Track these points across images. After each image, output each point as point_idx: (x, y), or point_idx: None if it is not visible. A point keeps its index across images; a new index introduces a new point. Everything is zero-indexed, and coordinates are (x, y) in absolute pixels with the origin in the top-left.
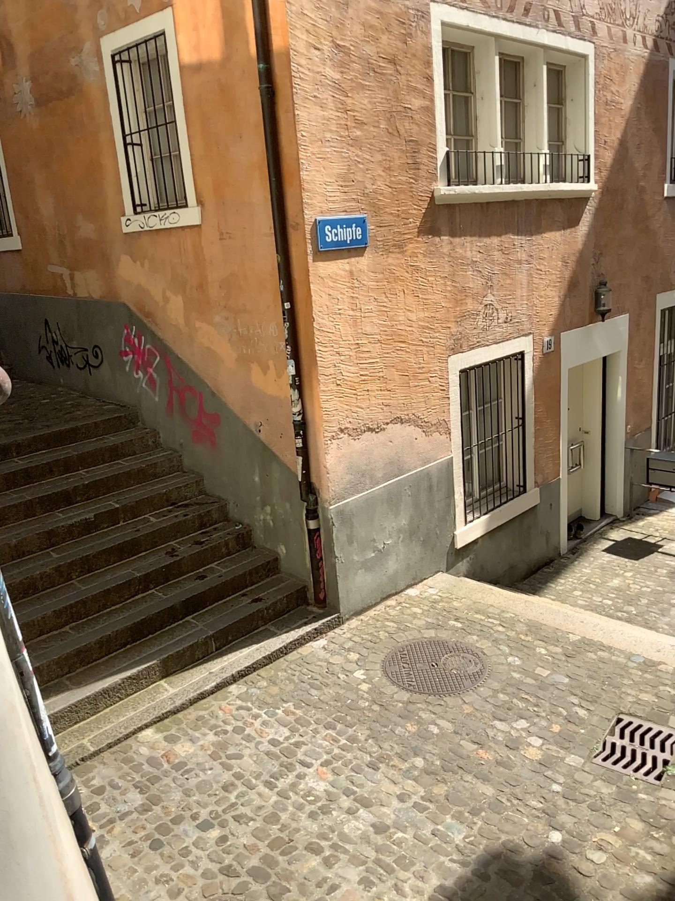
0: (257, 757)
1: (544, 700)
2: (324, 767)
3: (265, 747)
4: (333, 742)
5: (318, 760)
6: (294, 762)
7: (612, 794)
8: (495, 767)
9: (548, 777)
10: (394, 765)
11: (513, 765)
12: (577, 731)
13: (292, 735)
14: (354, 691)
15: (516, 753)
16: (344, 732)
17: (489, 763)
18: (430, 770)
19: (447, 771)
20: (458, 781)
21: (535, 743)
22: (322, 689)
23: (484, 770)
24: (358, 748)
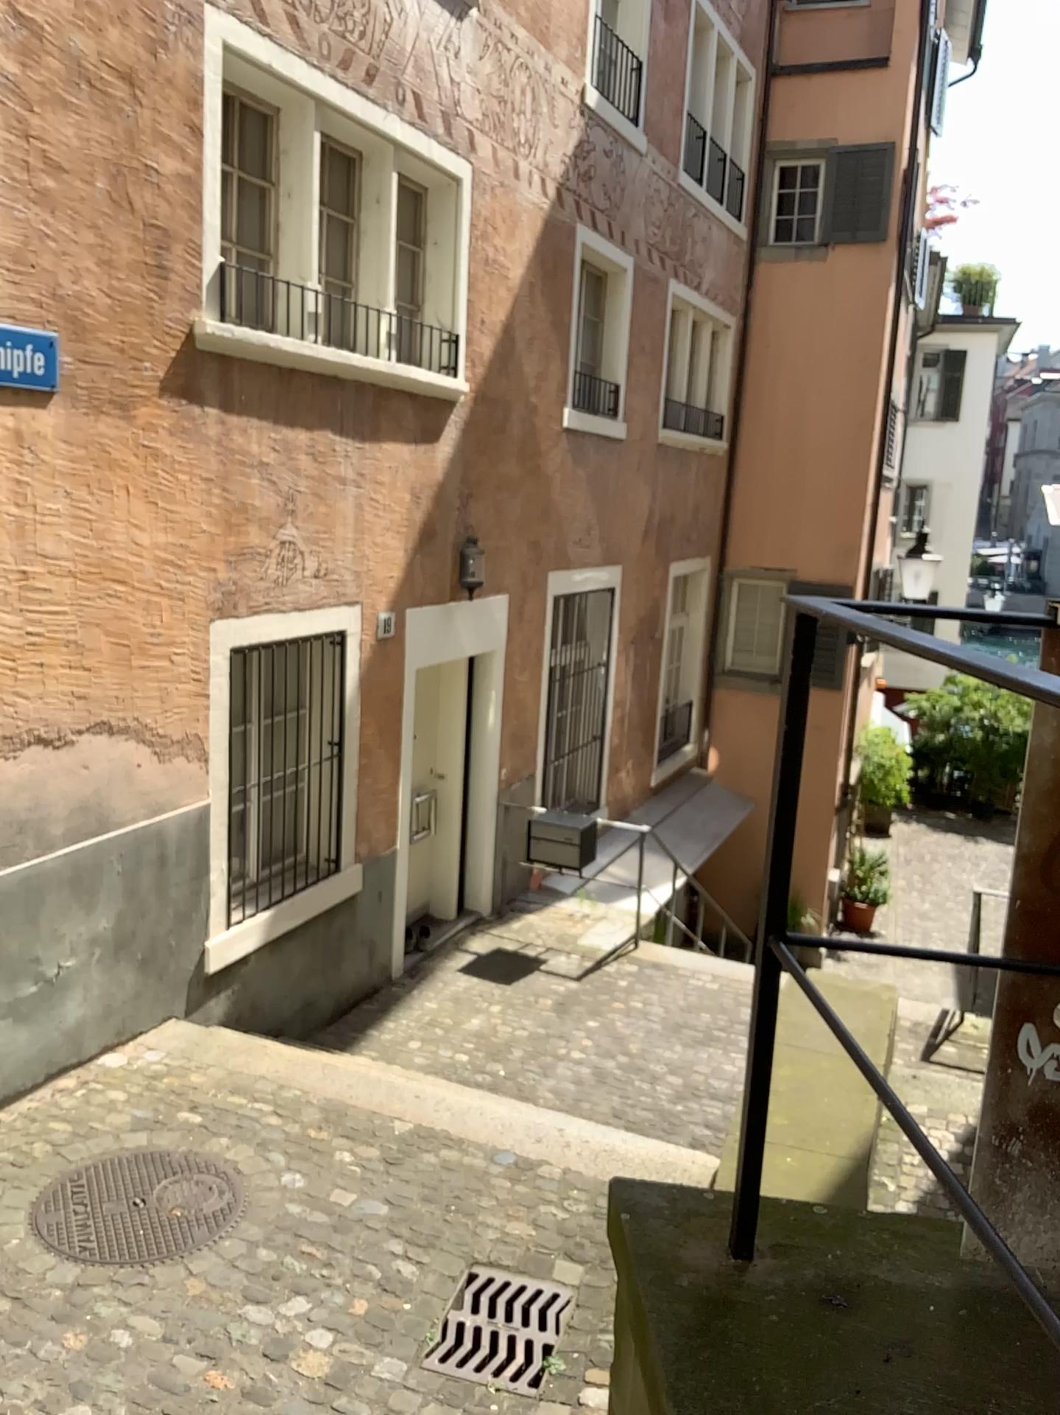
0: None
1: (342, 1253)
2: None
3: None
4: None
5: None
6: None
7: None
8: (238, 1406)
9: (339, 1412)
10: None
11: (274, 1399)
12: (398, 1307)
13: None
14: None
15: (282, 1370)
16: None
17: (226, 1401)
18: None
19: None
20: None
21: (320, 1343)
22: None
23: None
24: None
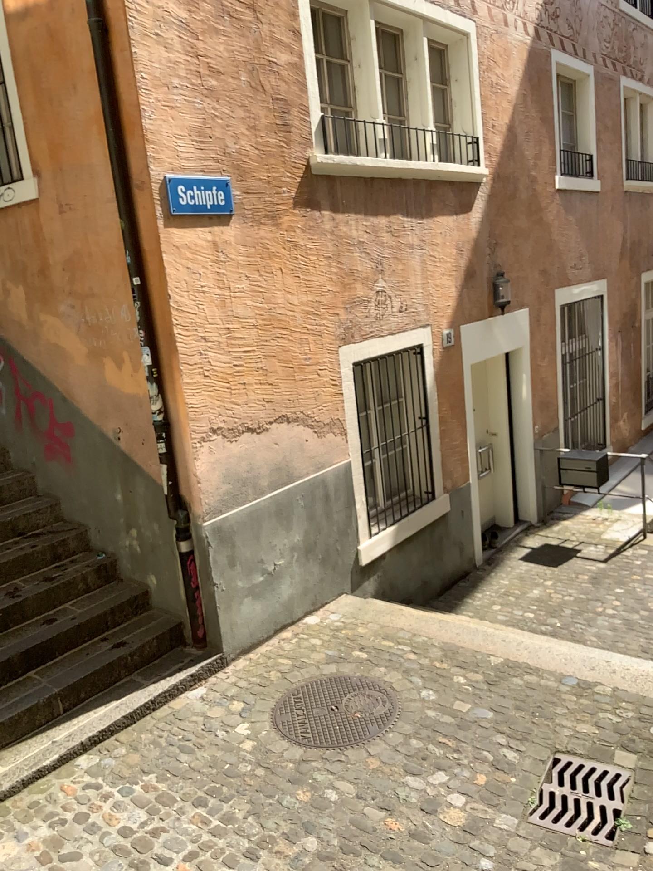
0: (99, 857)
1: (466, 743)
2: (186, 864)
3: (111, 840)
4: (202, 825)
5: (180, 852)
6: (147, 859)
7: (559, 868)
8: (409, 841)
9: (476, 849)
10: (279, 852)
11: (432, 838)
12: (508, 781)
13: (149, 818)
14: (235, 750)
15: (435, 819)
16: (217, 809)
17: (401, 837)
18: (325, 854)
19: (346, 855)
20: (361, 868)
21: (458, 802)
22: (195, 751)
23: (395, 847)
24: (233, 831)
